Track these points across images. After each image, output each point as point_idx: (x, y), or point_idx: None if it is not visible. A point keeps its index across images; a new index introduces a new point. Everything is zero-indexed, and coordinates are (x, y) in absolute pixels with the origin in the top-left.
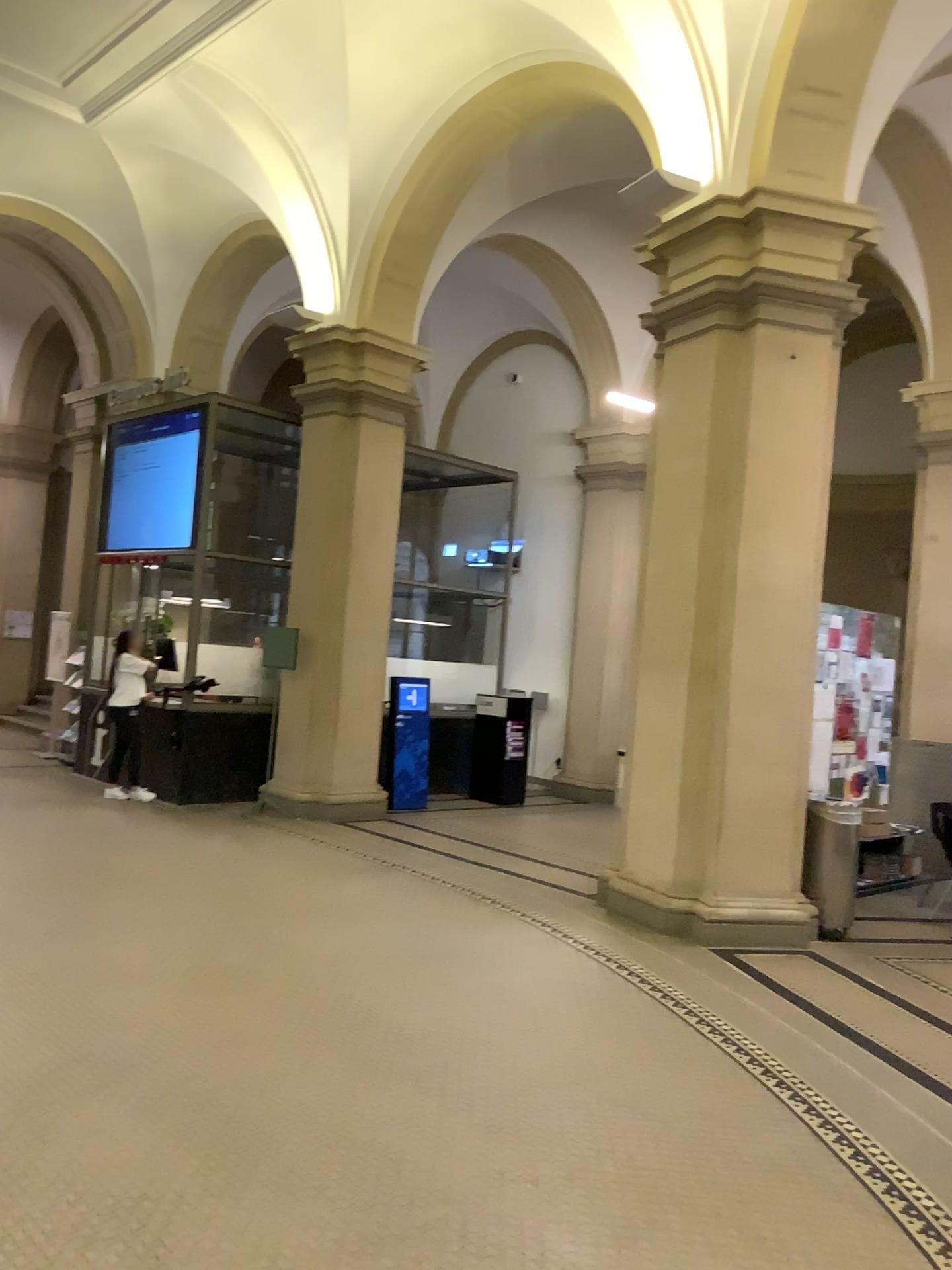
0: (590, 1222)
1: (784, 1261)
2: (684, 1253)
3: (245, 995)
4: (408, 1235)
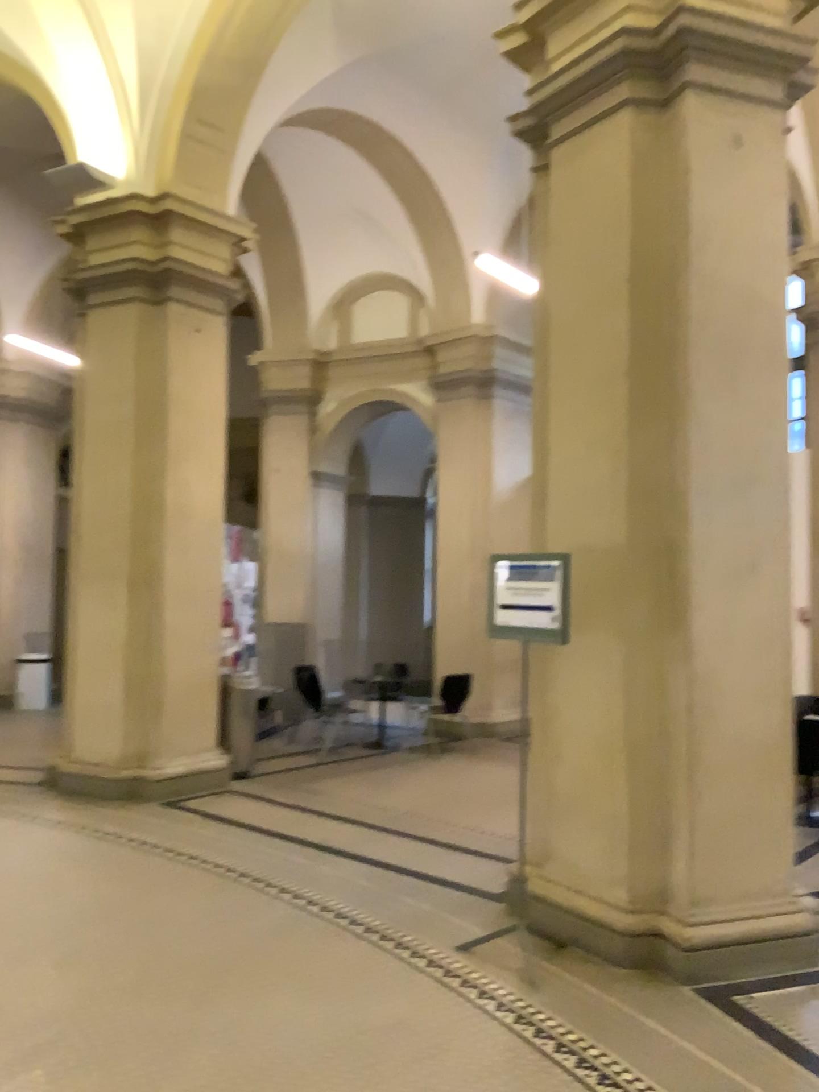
0: (175, 1000)
1: (311, 980)
2: (247, 997)
3: None
4: (42, 1053)
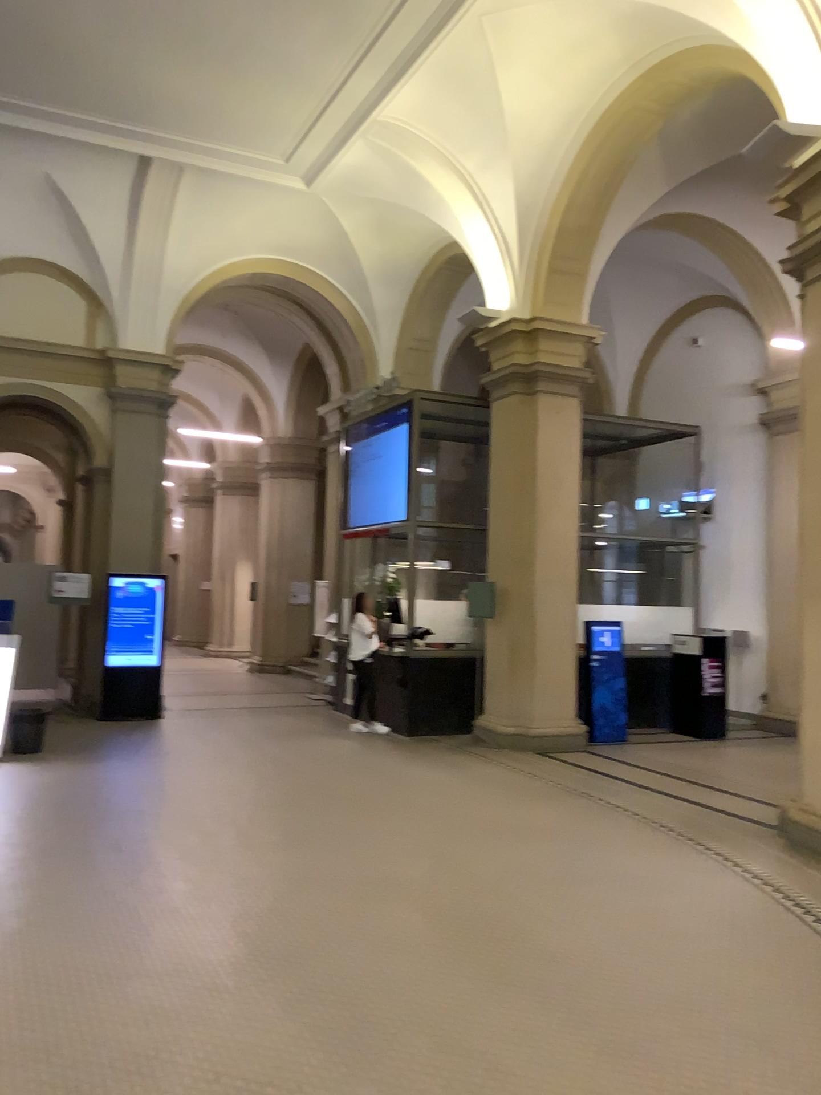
0: None
1: None
2: None
3: (403, 904)
4: None
